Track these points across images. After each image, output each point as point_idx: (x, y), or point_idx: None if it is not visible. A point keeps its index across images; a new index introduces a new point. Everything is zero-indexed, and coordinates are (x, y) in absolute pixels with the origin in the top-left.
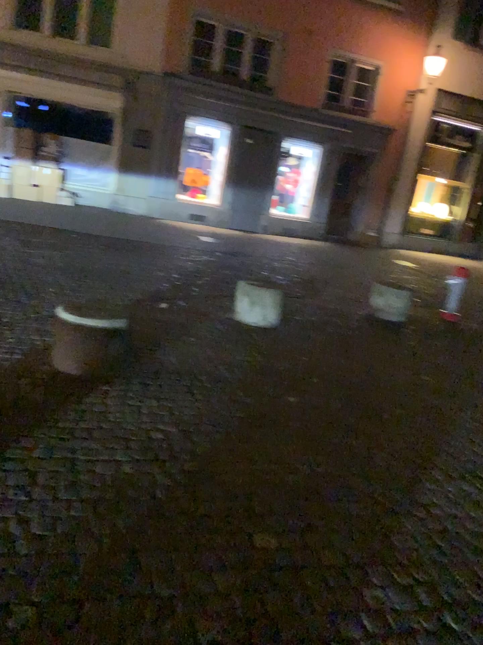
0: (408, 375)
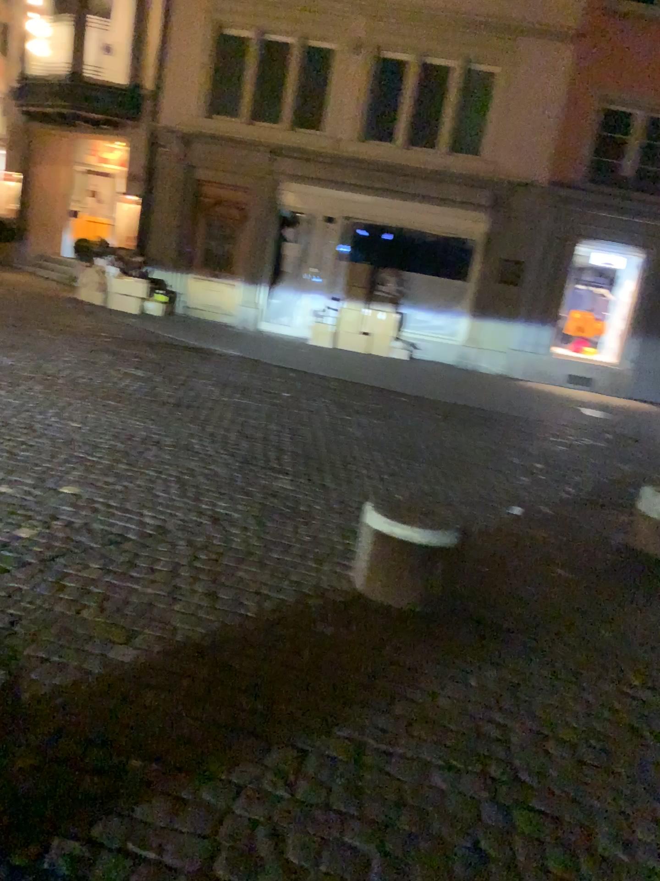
0: None
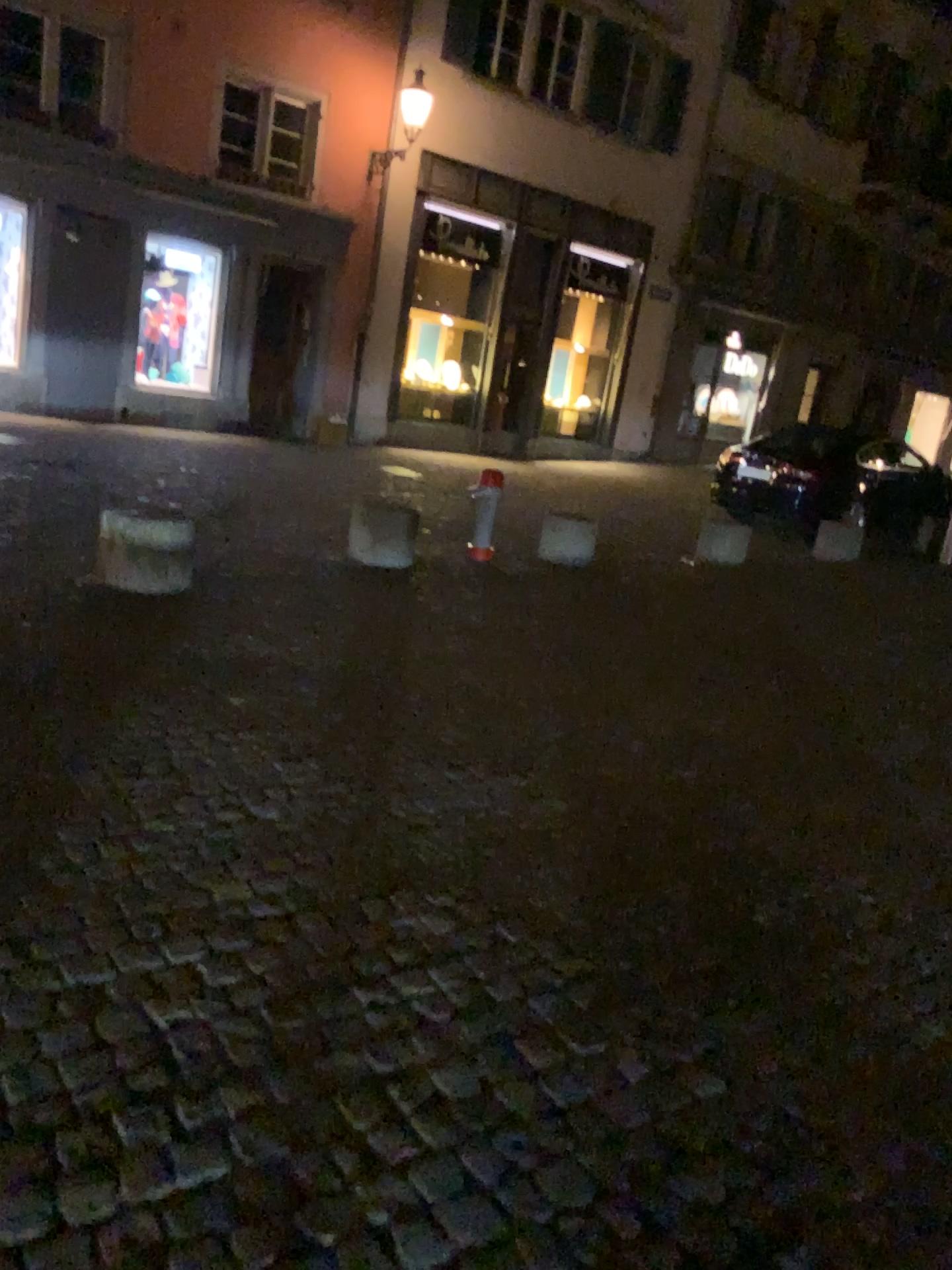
0: (424, 650)
